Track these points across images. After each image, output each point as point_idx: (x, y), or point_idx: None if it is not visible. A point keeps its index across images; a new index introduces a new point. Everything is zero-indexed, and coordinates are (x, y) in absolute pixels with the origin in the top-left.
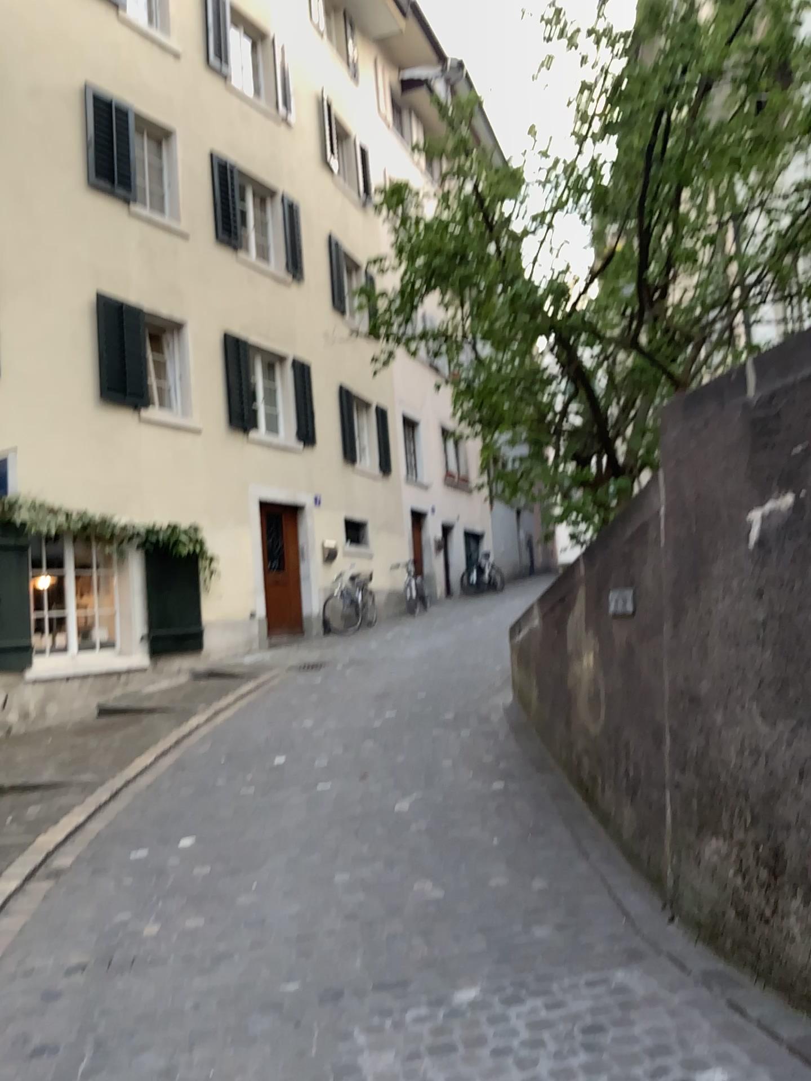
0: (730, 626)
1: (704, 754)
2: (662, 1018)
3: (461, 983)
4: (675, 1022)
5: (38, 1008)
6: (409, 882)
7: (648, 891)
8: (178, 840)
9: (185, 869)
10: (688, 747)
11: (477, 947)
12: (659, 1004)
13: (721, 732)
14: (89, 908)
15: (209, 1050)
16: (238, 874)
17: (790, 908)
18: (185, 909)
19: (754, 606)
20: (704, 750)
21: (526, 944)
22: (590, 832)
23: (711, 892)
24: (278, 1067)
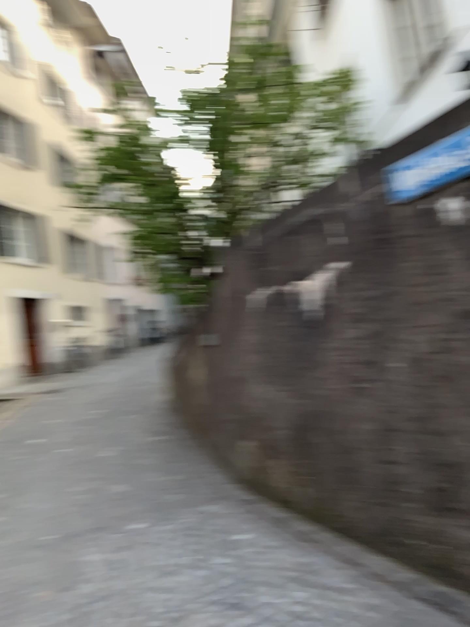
0: (247, 347)
1: (240, 406)
2: (221, 520)
3: (133, 522)
4: (226, 520)
5: None
6: (109, 486)
7: (223, 474)
8: None
9: None
10: (234, 403)
11: (141, 507)
12: (221, 516)
13: (246, 394)
14: None
15: (8, 567)
16: (17, 495)
17: (272, 465)
18: None
19: (256, 337)
20: (240, 404)
21: (164, 503)
22: (199, 454)
23: (245, 466)
24: (44, 567)
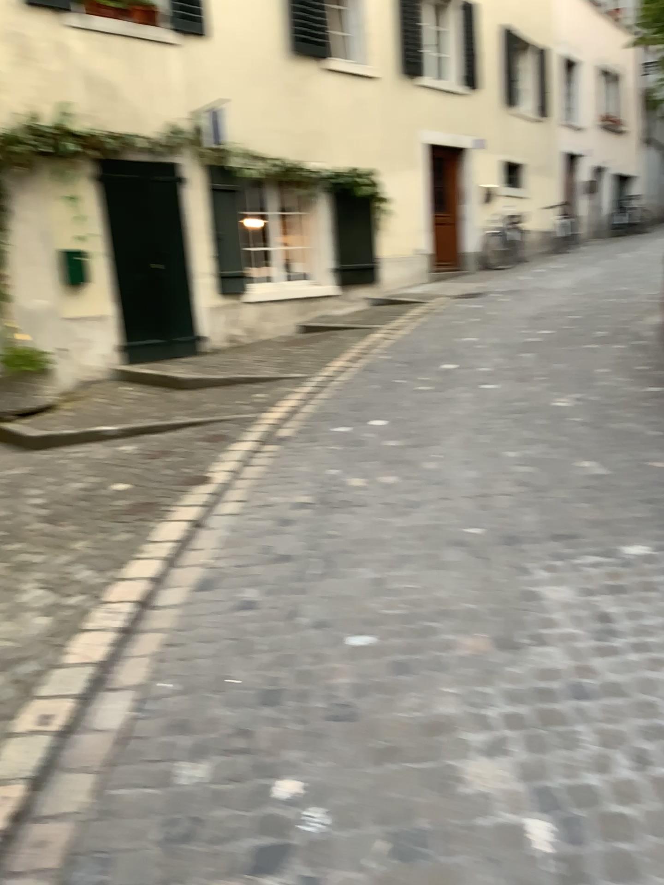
0: None
1: None
2: None
3: (629, 540)
4: None
5: (277, 528)
6: (573, 460)
7: None
8: (372, 420)
9: (378, 441)
10: None
11: (643, 514)
12: None
13: None
14: (306, 463)
15: (411, 569)
16: (422, 446)
17: None
18: (381, 469)
19: None
20: None
21: None
22: None
23: None
24: (470, 587)
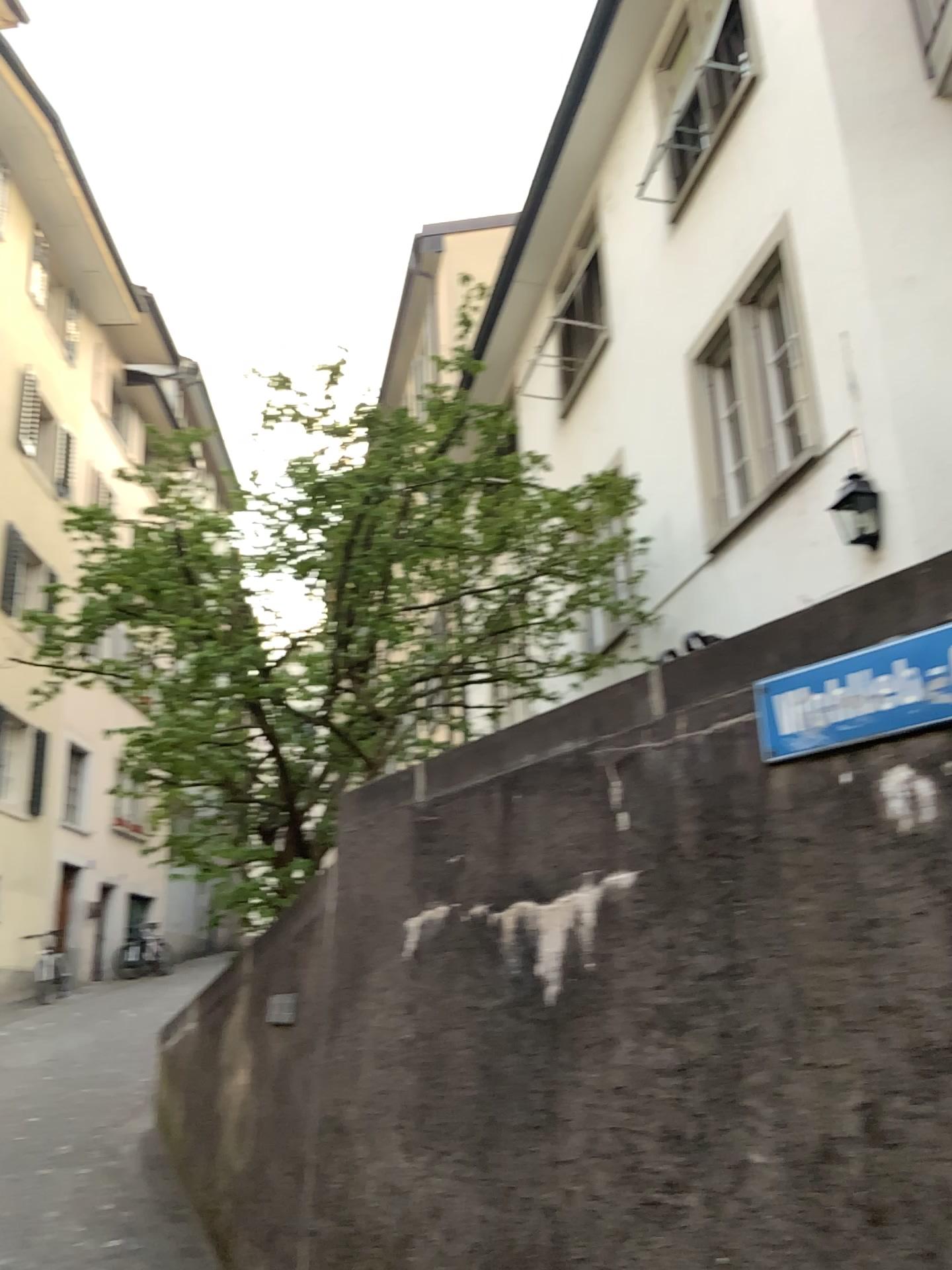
0: (382, 1046)
1: (344, 1196)
2: None
3: None
4: None
5: None
6: None
7: None
8: None
9: None
10: (331, 1187)
11: None
12: None
13: (364, 1169)
14: None
15: None
16: None
17: None
18: None
19: (405, 1024)
20: (346, 1190)
21: None
22: None
23: None
24: None
